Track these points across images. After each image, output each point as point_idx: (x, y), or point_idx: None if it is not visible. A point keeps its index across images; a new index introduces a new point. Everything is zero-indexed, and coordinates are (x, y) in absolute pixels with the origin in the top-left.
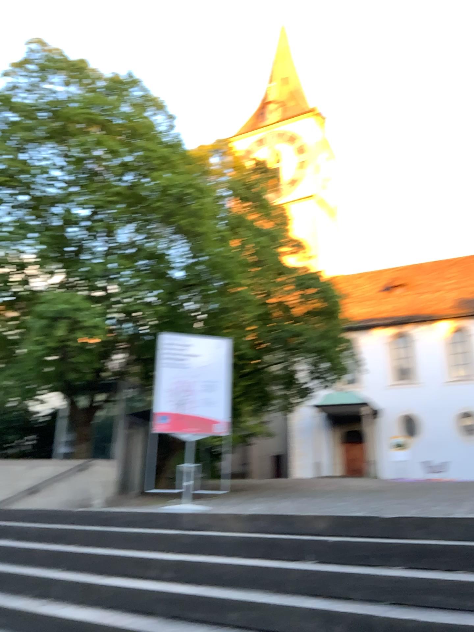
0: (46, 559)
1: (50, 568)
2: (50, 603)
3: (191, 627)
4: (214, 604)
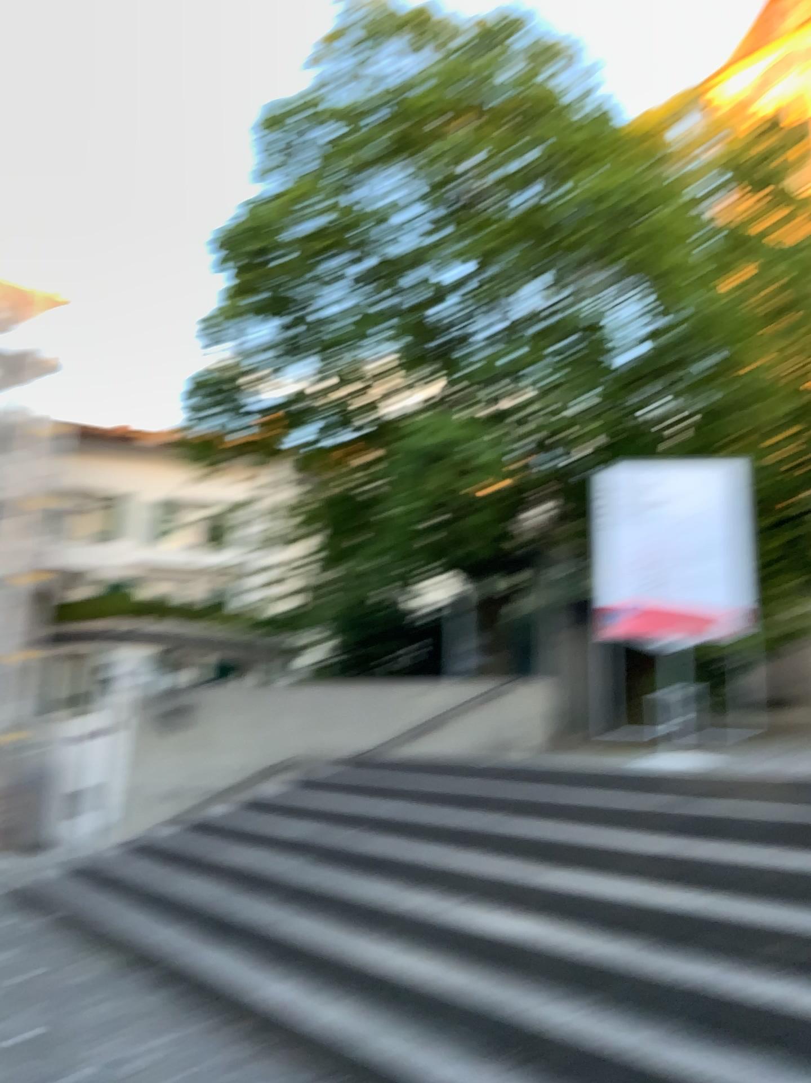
0: (449, 834)
1: (455, 848)
2: (460, 900)
3: (691, 957)
4: (730, 924)
